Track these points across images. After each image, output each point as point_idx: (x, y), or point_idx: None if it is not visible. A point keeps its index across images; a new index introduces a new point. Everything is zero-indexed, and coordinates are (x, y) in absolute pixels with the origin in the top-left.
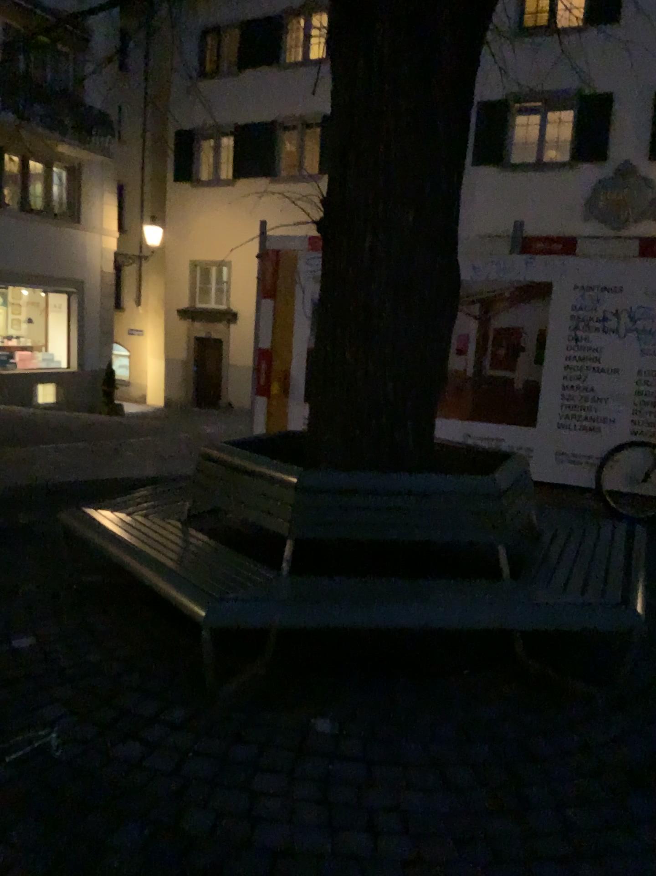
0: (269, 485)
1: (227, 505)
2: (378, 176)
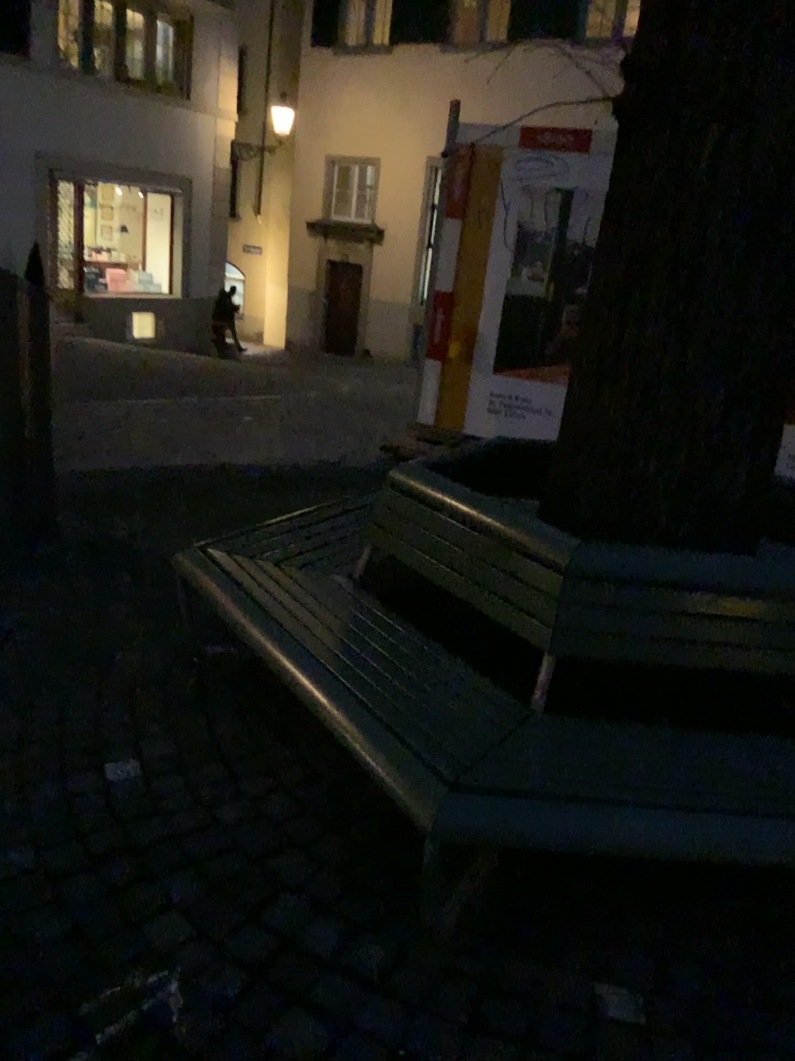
0: (519, 561)
1: (438, 577)
2: (751, 19)
